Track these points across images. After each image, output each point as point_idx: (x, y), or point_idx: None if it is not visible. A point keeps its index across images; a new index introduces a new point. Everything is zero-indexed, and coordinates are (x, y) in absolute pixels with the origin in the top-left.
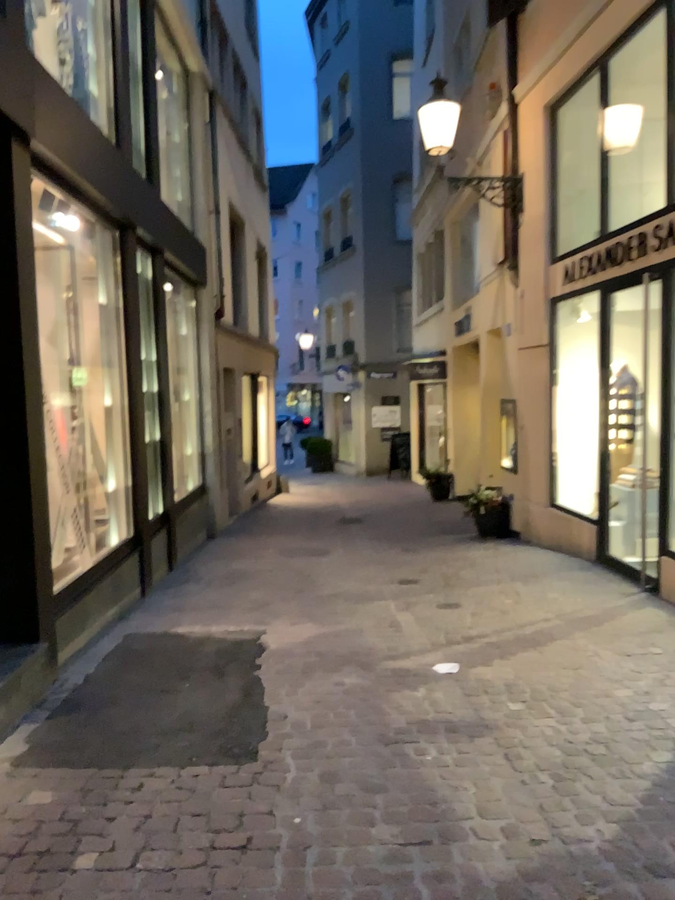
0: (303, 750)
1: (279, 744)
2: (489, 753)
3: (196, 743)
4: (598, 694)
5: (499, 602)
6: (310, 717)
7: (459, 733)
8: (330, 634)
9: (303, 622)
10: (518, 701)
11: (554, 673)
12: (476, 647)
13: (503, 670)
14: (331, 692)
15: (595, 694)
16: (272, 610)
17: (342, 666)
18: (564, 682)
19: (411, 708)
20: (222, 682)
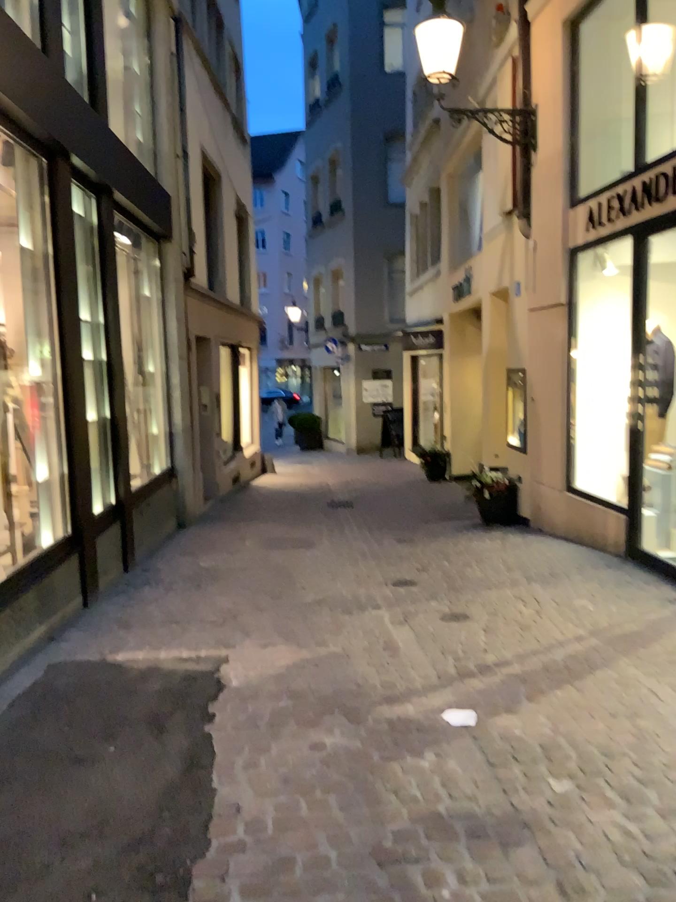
0: (258, 881)
1: (222, 865)
2: (536, 885)
3: (102, 863)
4: (671, 762)
5: (517, 613)
6: (274, 811)
7: (486, 841)
8: (309, 663)
9: (275, 644)
10: (563, 776)
11: (603, 725)
12: (496, 681)
13: (535, 720)
14: (305, 761)
15: (667, 763)
16: (239, 626)
17: (322, 715)
18: (621, 742)
19: (416, 791)
20: (159, 745)
